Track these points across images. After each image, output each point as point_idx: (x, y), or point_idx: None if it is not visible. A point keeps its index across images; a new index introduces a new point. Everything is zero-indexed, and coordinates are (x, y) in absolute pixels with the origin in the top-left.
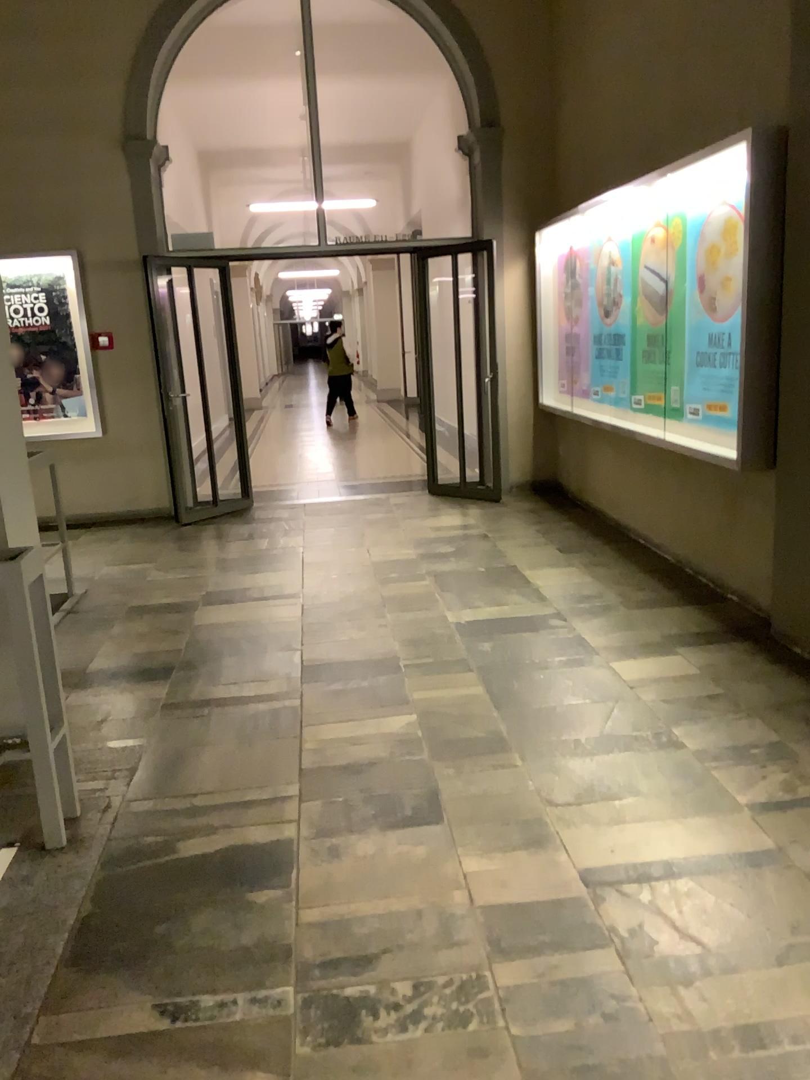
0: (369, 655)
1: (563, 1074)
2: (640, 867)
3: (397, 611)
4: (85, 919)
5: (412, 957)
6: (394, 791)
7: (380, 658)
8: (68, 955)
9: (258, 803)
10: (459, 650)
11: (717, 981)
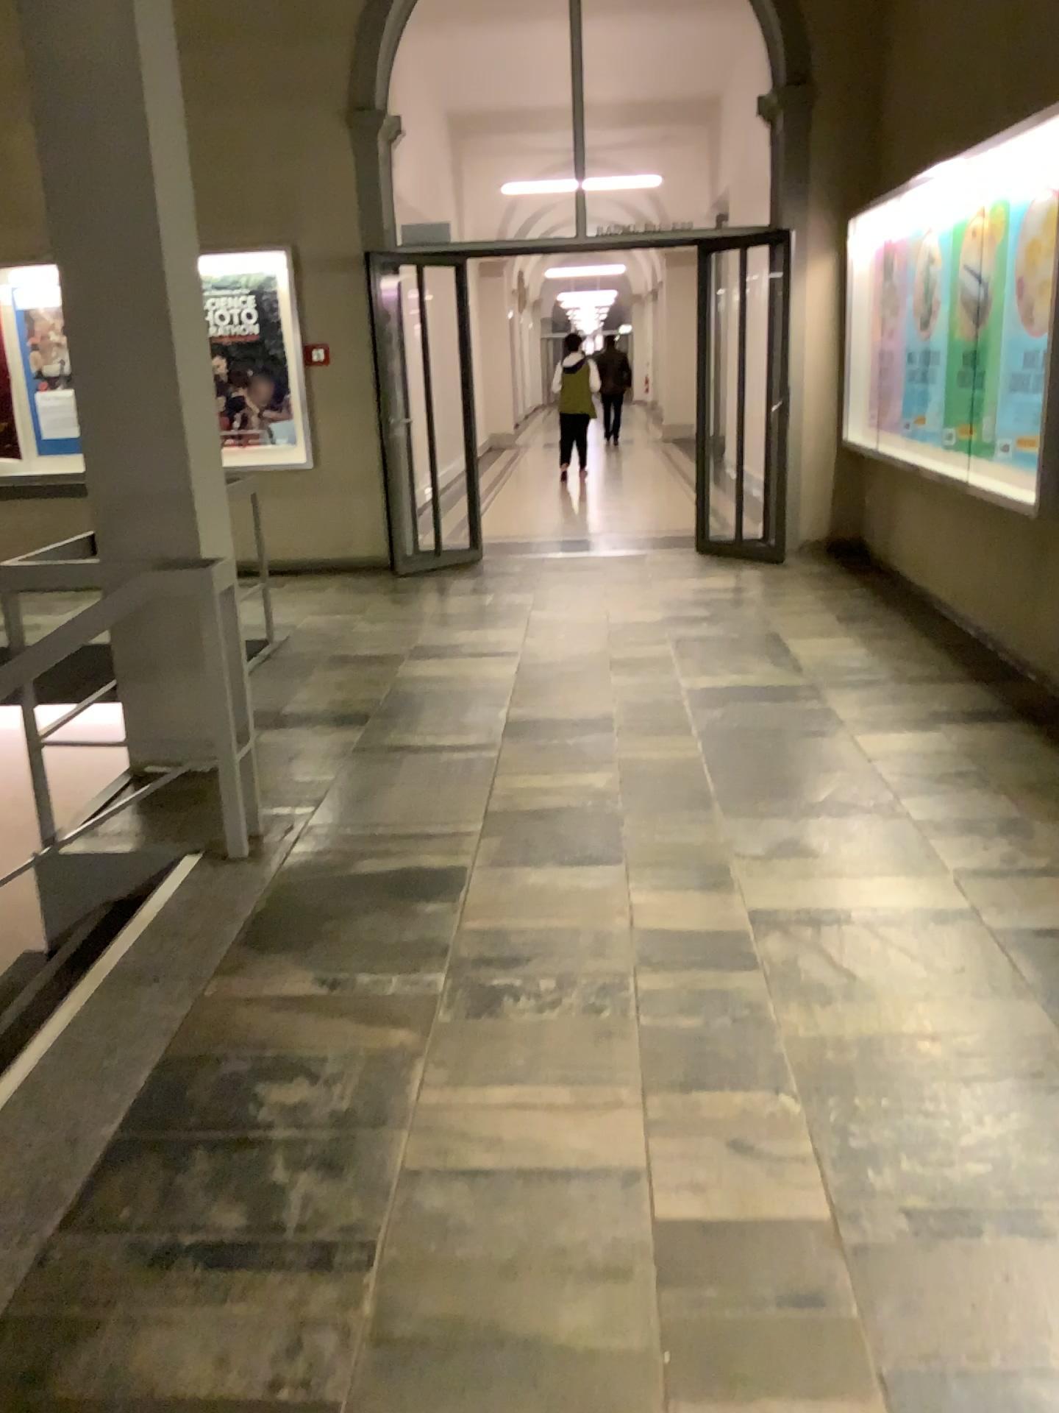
0: (583, 713)
1: (678, 1053)
2: (813, 911)
3: (624, 672)
4: (258, 912)
5: (561, 962)
6: (577, 834)
7: (594, 716)
8: (241, 936)
9: (436, 834)
10: (684, 712)
11: (855, 1002)
